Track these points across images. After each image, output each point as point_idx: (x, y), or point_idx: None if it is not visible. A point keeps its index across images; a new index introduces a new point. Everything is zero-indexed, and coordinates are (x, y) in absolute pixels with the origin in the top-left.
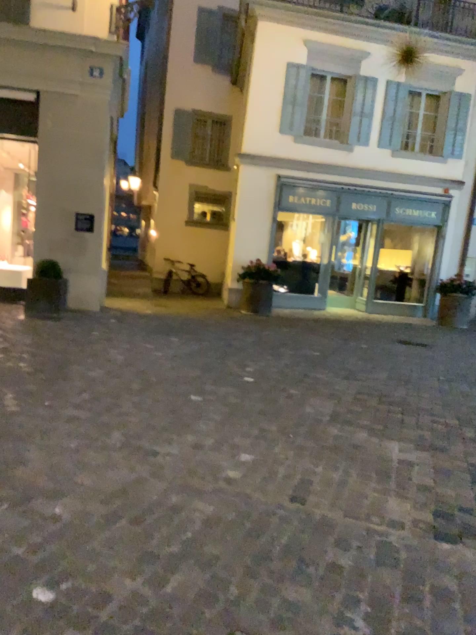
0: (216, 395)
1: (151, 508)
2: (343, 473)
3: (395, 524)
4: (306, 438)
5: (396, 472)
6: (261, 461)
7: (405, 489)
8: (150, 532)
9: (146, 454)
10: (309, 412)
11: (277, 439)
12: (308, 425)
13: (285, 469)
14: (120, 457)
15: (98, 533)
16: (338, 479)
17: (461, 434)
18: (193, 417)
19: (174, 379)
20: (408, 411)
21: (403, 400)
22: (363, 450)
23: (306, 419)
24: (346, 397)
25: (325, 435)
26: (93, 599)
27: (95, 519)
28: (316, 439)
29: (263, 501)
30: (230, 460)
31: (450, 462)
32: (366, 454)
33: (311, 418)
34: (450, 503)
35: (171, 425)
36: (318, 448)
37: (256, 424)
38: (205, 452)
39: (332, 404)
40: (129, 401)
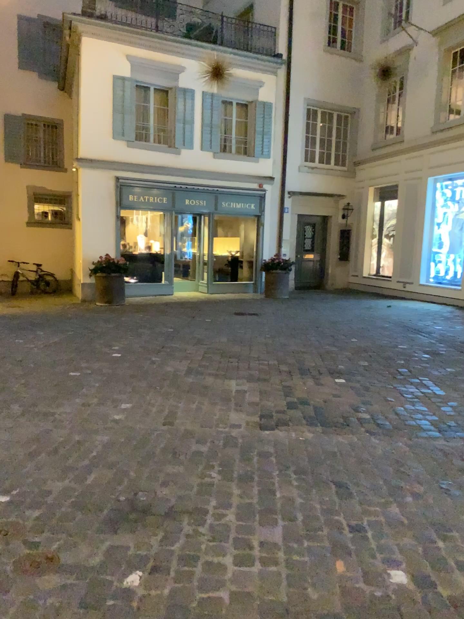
0: (91, 369)
1: (63, 444)
2: (198, 405)
3: (235, 426)
4: (168, 389)
5: (235, 399)
6: (137, 407)
7: (241, 407)
8: (67, 456)
9: (46, 415)
10: (169, 371)
11: (147, 392)
12: (169, 380)
13: (156, 409)
14: (26, 420)
15: (29, 462)
16: (195, 409)
17: (280, 371)
18: (76, 387)
19: (51, 363)
20: (242, 361)
21: (239, 354)
22: (211, 390)
23: (167, 376)
24: (196, 358)
25: (183, 384)
26: (41, 493)
27: (23, 456)
28: (176, 388)
29: (144, 429)
30: (114, 410)
31: (272, 388)
32: (213, 392)
33: (171, 376)
34: (271, 410)
35: (59, 394)
36: (178, 393)
37: (128, 385)
38: (93, 408)
39: (186, 364)
40: (18, 383)
